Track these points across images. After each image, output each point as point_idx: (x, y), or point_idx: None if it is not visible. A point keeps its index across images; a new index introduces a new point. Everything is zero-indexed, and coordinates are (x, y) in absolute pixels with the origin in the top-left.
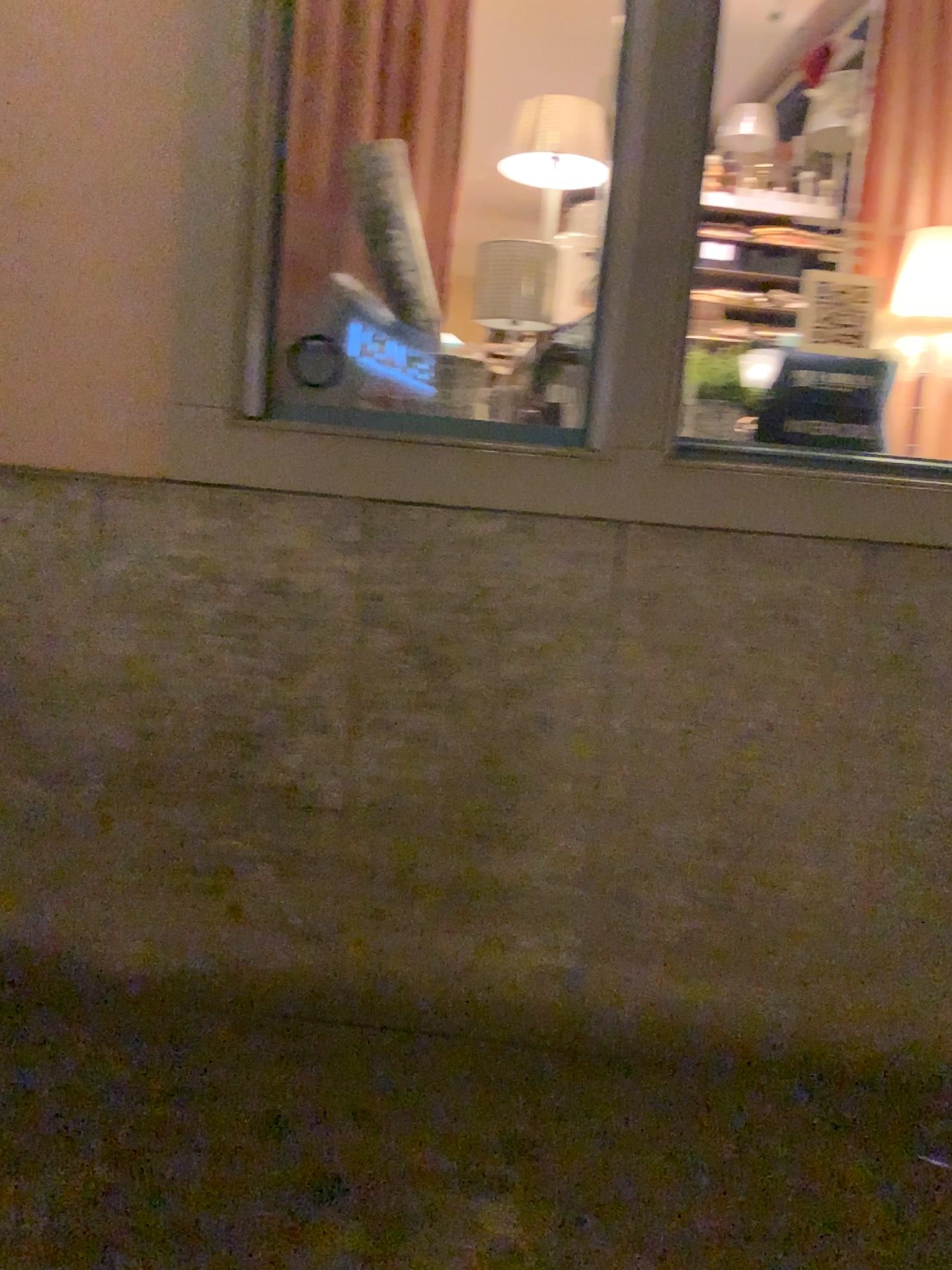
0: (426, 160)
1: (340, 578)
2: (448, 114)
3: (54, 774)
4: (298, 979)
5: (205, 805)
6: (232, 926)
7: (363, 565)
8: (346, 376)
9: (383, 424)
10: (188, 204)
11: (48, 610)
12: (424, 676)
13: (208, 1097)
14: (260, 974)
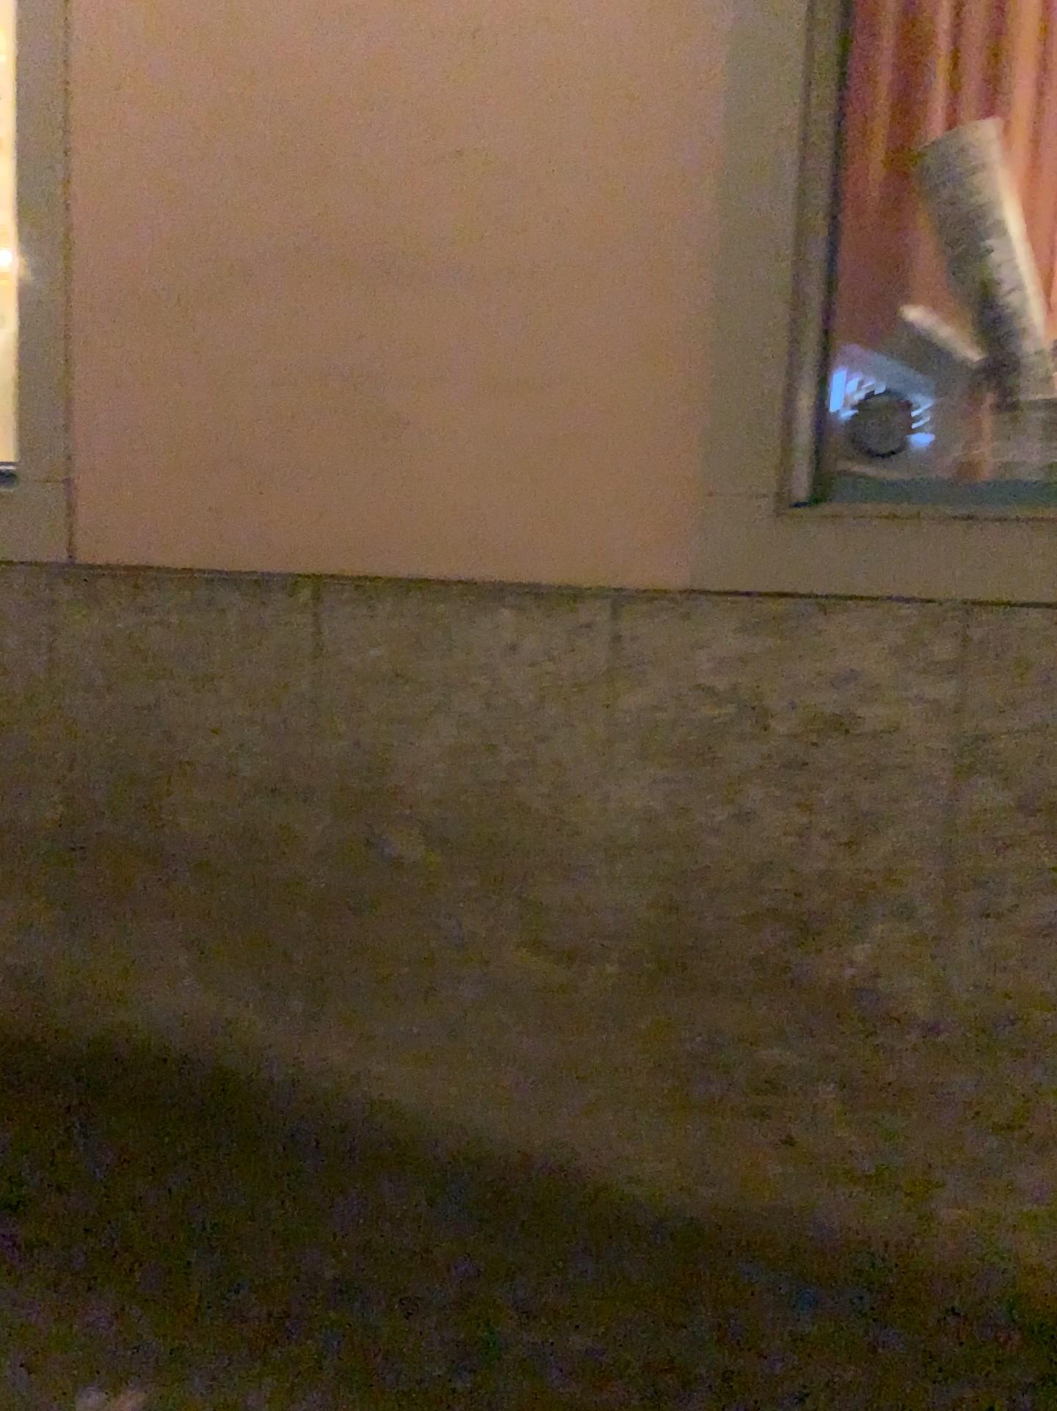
0: (1018, 141)
1: (926, 711)
2: (1050, 73)
3: (562, 951)
4: (869, 1242)
5: (745, 1002)
6: (780, 1161)
7: (959, 692)
8: (920, 439)
9: (979, 500)
10: (722, 240)
11: (555, 753)
12: (1049, 845)
13: (772, 1408)
14: (817, 1228)
